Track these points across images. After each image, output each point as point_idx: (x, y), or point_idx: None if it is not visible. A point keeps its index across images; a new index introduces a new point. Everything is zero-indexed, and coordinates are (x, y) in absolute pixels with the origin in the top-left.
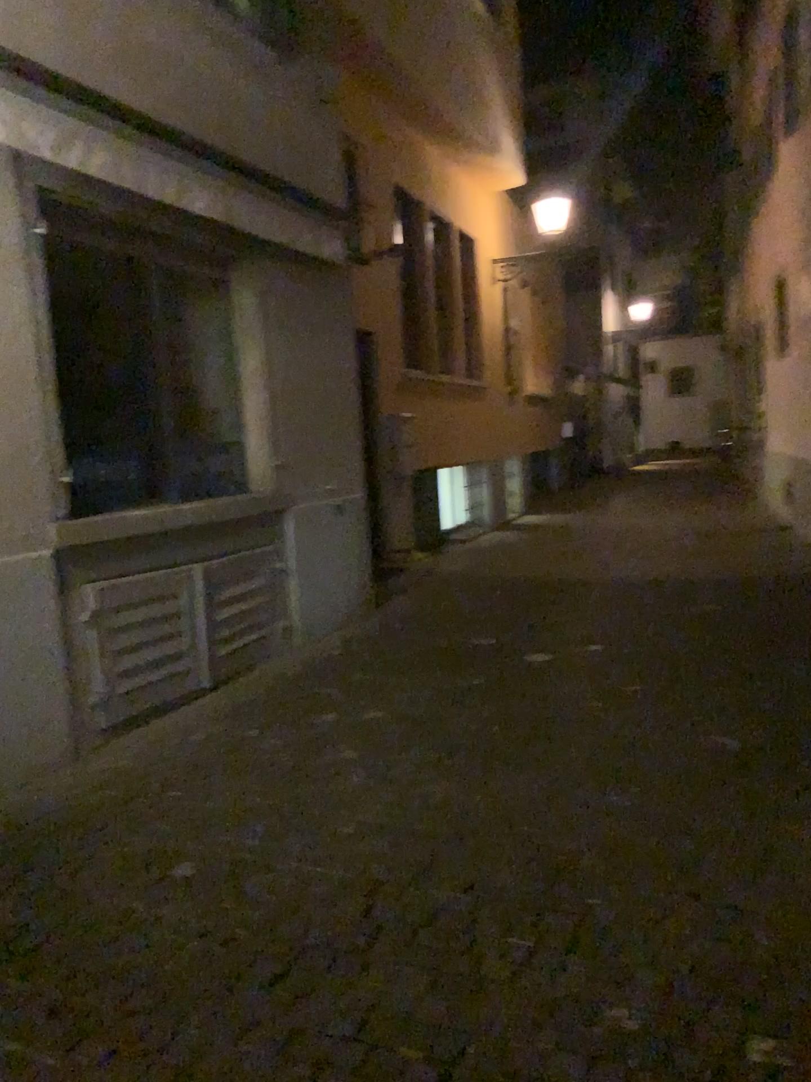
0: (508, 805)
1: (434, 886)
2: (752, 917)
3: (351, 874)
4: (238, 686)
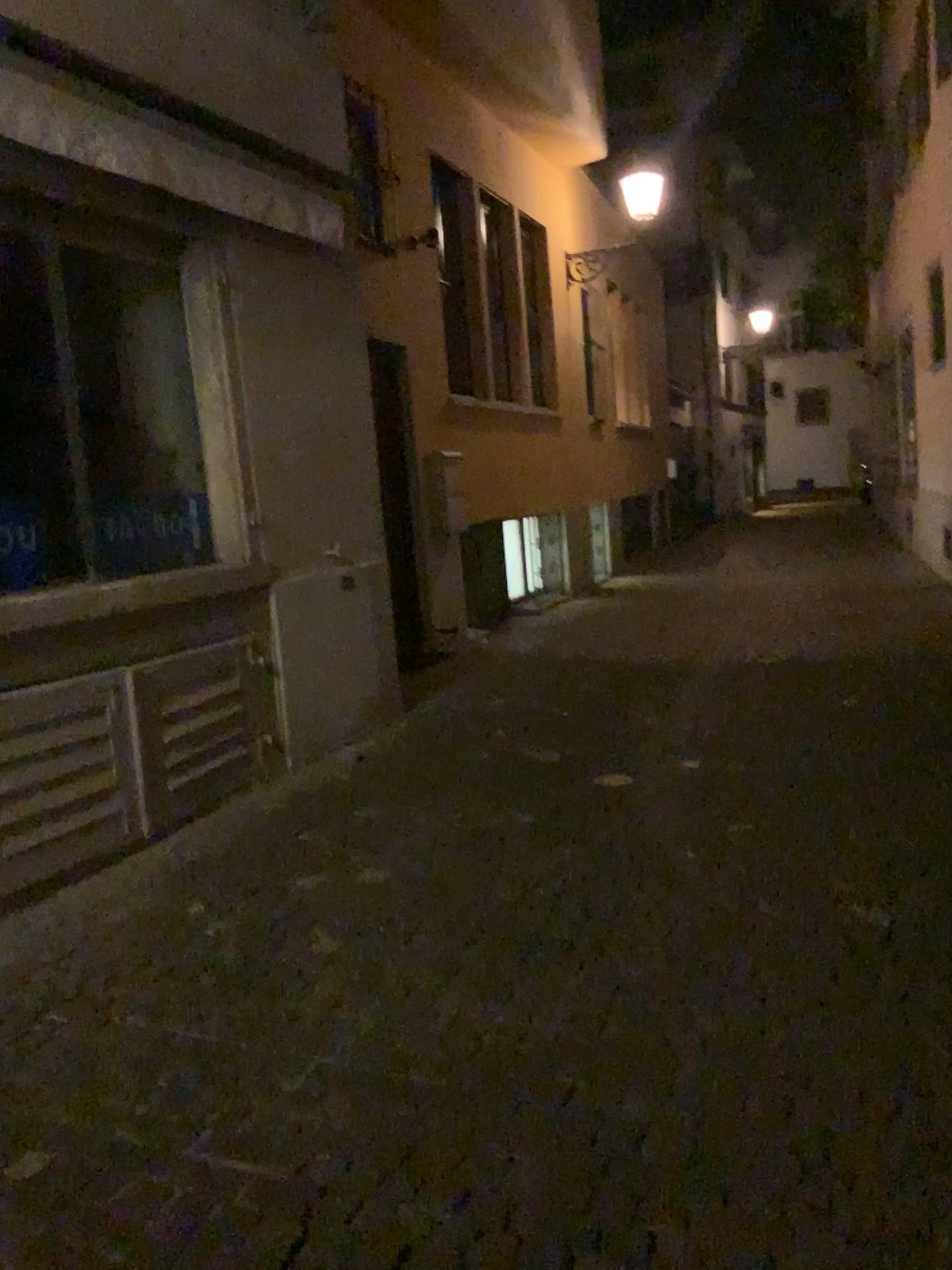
0: (544, 1036)
1: (410, 1199)
2: (918, 1268)
3: (283, 1175)
4: (196, 833)
